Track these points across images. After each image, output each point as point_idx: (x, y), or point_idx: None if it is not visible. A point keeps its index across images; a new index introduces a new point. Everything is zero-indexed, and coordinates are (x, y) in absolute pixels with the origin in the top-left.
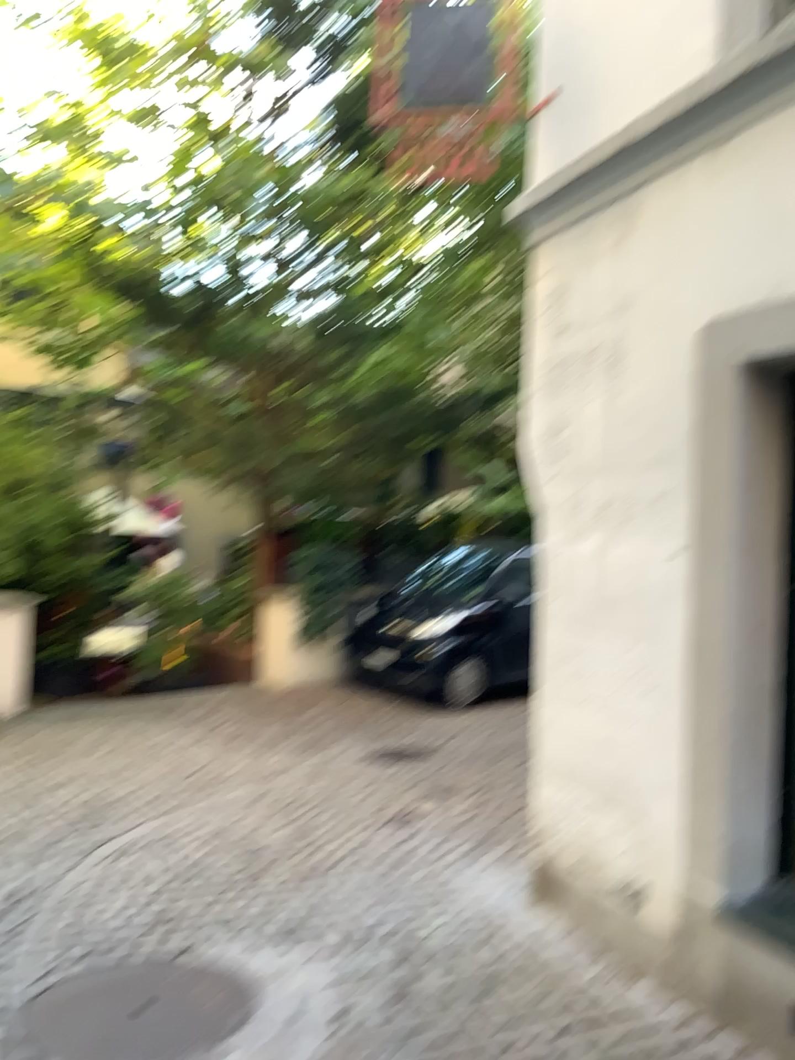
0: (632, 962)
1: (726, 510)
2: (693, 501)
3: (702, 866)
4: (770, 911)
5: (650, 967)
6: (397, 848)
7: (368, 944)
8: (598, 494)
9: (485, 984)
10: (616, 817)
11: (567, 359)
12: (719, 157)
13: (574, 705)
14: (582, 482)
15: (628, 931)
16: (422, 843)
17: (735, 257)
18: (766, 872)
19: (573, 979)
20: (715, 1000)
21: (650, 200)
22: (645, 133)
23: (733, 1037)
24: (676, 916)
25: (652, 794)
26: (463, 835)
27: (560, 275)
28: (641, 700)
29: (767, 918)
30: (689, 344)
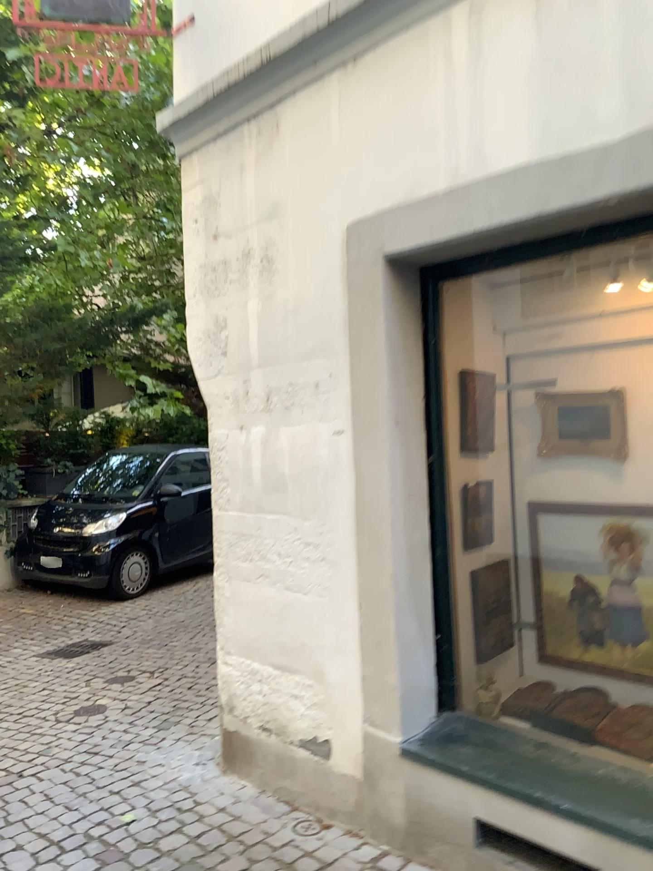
0: (324, 807)
1: (380, 388)
2: (350, 382)
3: (380, 708)
4: (440, 735)
5: (340, 808)
6: (85, 742)
7: (67, 852)
8: (260, 385)
9: (192, 865)
10: (298, 676)
11: (222, 264)
12: (352, 74)
13: (251, 579)
14: (244, 375)
15: (316, 778)
16: (111, 731)
17: (373, 162)
18: (434, 702)
19: (274, 837)
20: (402, 826)
21: (292, 115)
22: (284, 53)
23: (423, 857)
24: (359, 755)
25: (330, 650)
26: (150, 715)
27: (210, 186)
28: (314, 567)
29: (439, 743)
30: (337, 242)
